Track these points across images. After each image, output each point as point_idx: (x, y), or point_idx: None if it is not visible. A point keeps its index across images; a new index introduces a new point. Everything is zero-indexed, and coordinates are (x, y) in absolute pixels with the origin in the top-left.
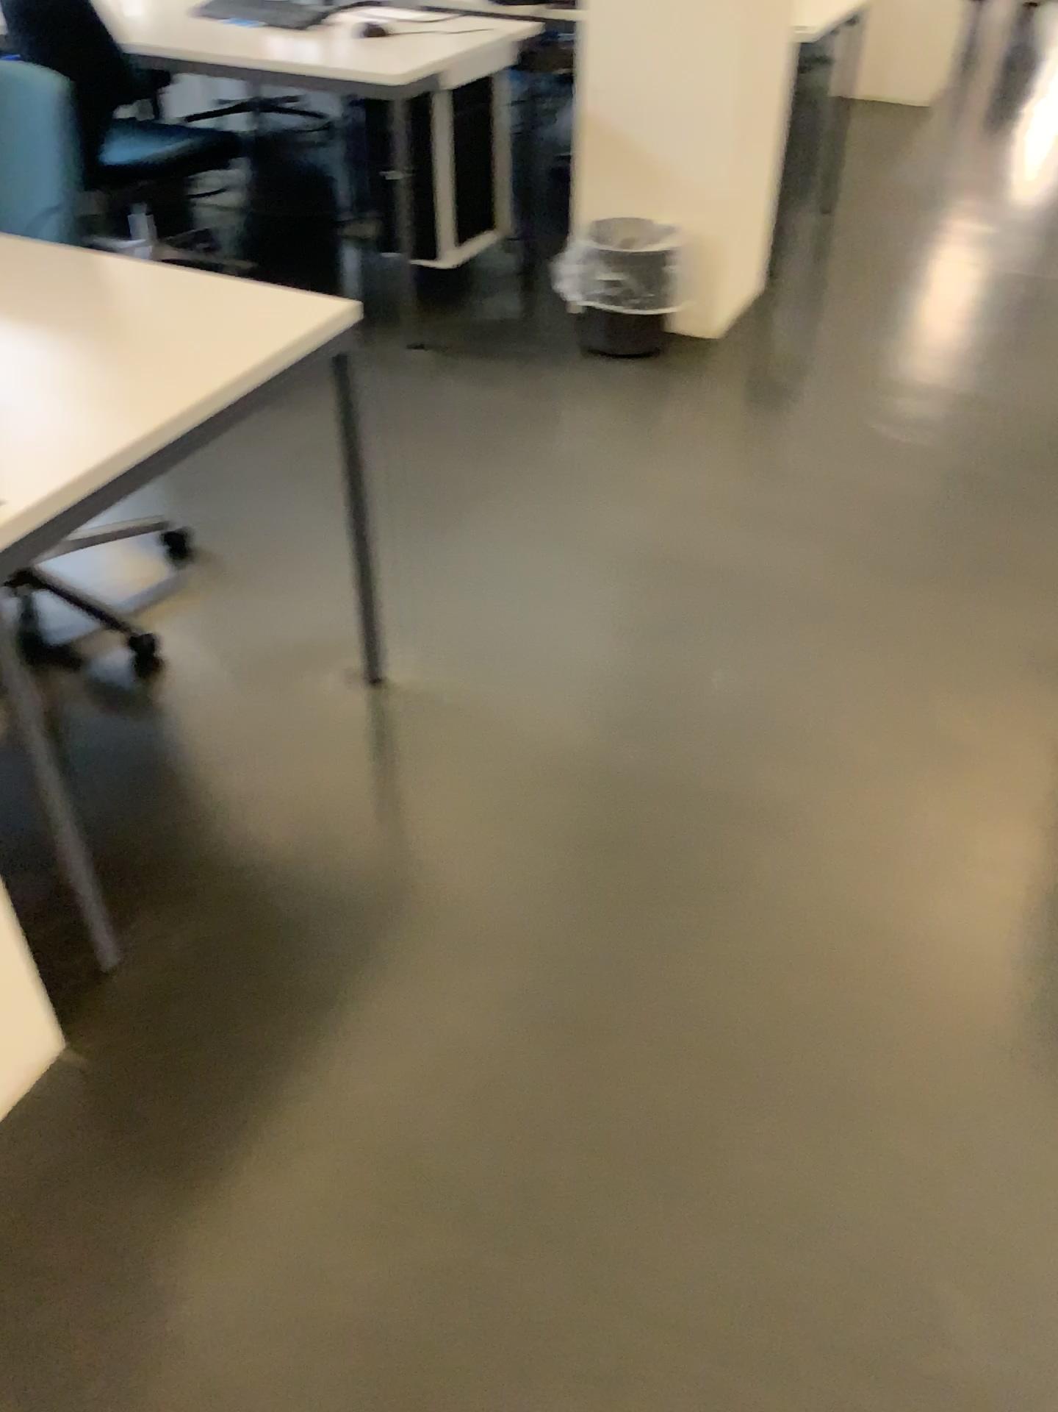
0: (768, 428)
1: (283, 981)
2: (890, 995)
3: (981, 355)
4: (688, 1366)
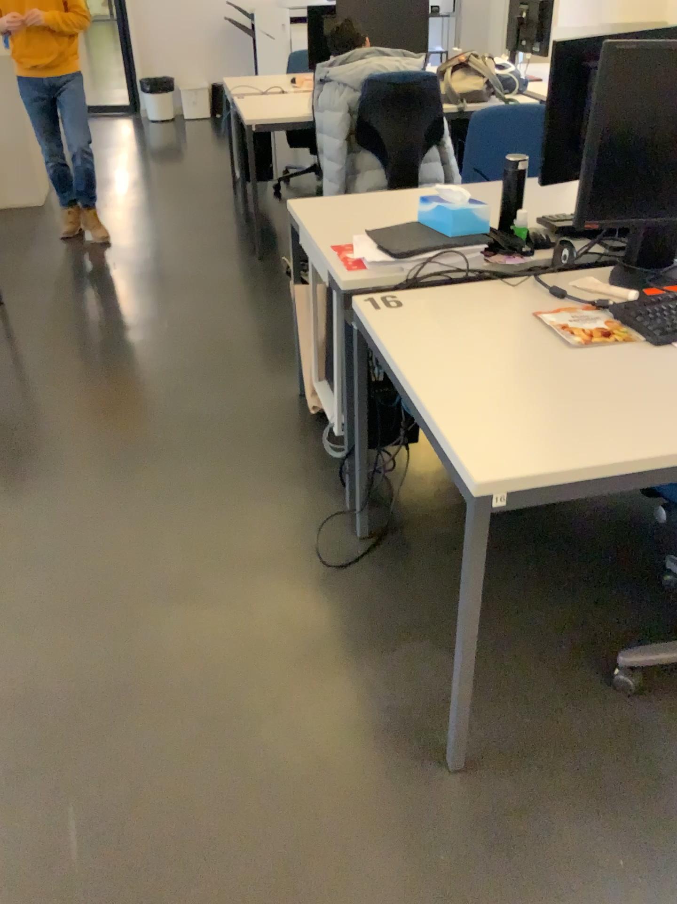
0: (31, 506)
1: None
2: None
3: (161, 383)
4: None
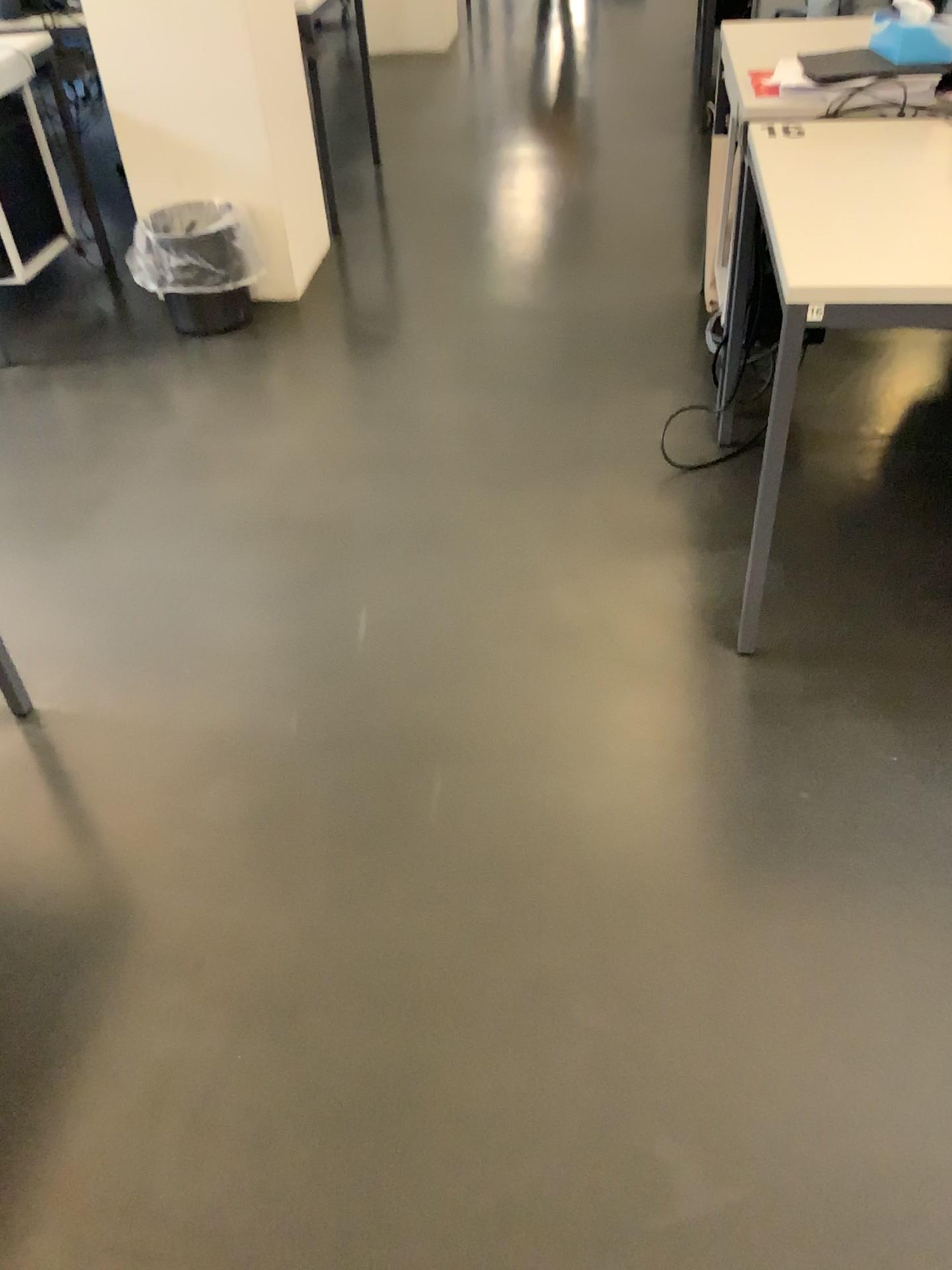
0: (370, 369)
1: (22, 1029)
2: (591, 856)
3: (538, 266)
4: (495, 1264)
